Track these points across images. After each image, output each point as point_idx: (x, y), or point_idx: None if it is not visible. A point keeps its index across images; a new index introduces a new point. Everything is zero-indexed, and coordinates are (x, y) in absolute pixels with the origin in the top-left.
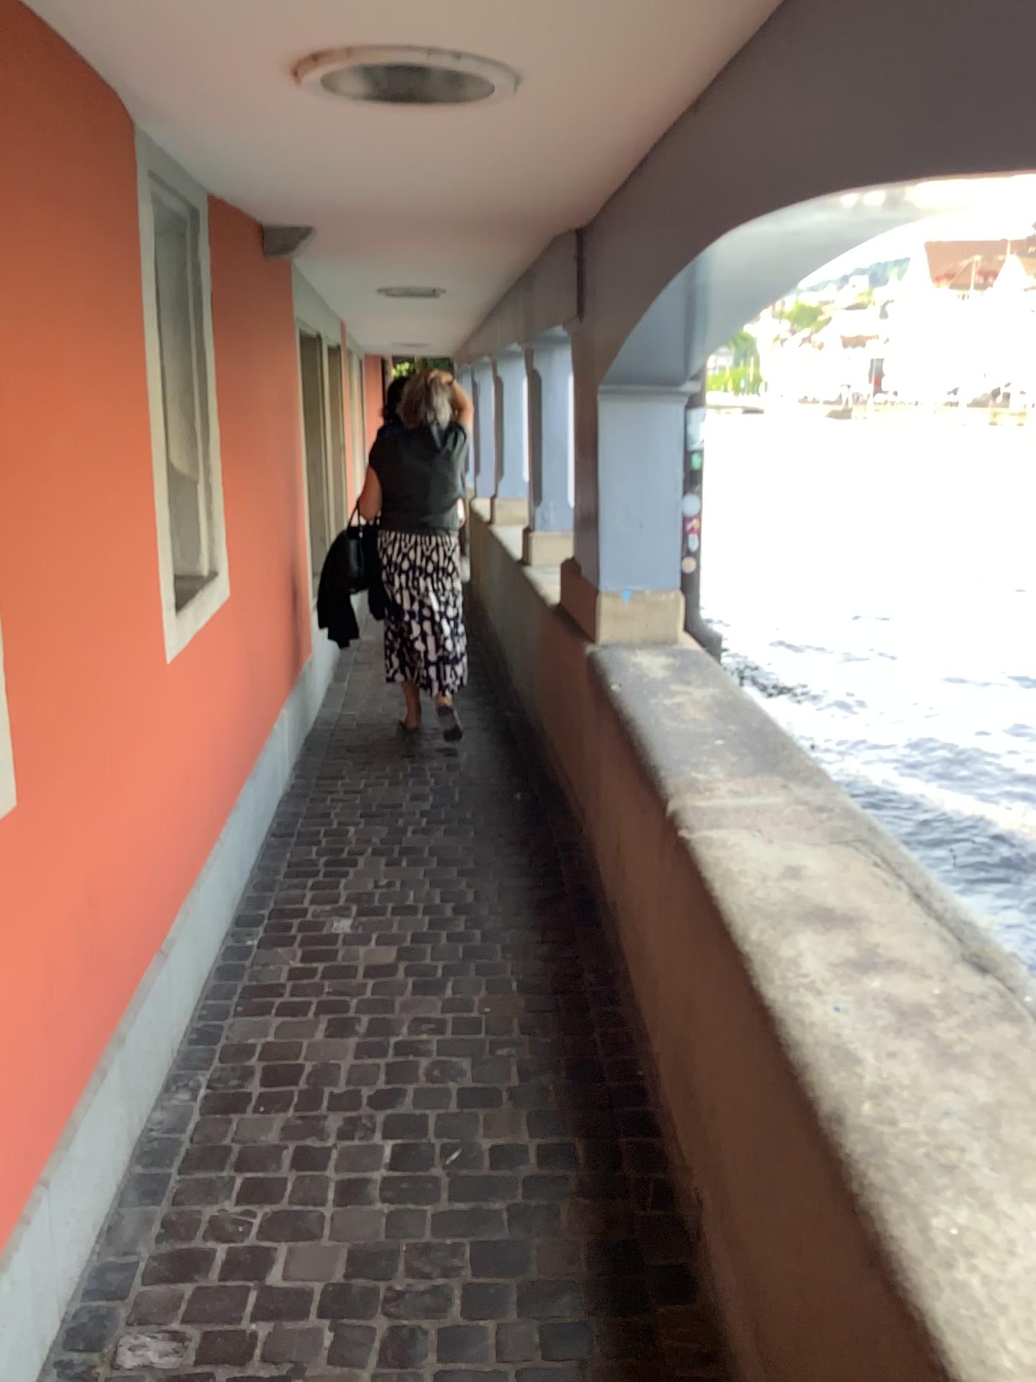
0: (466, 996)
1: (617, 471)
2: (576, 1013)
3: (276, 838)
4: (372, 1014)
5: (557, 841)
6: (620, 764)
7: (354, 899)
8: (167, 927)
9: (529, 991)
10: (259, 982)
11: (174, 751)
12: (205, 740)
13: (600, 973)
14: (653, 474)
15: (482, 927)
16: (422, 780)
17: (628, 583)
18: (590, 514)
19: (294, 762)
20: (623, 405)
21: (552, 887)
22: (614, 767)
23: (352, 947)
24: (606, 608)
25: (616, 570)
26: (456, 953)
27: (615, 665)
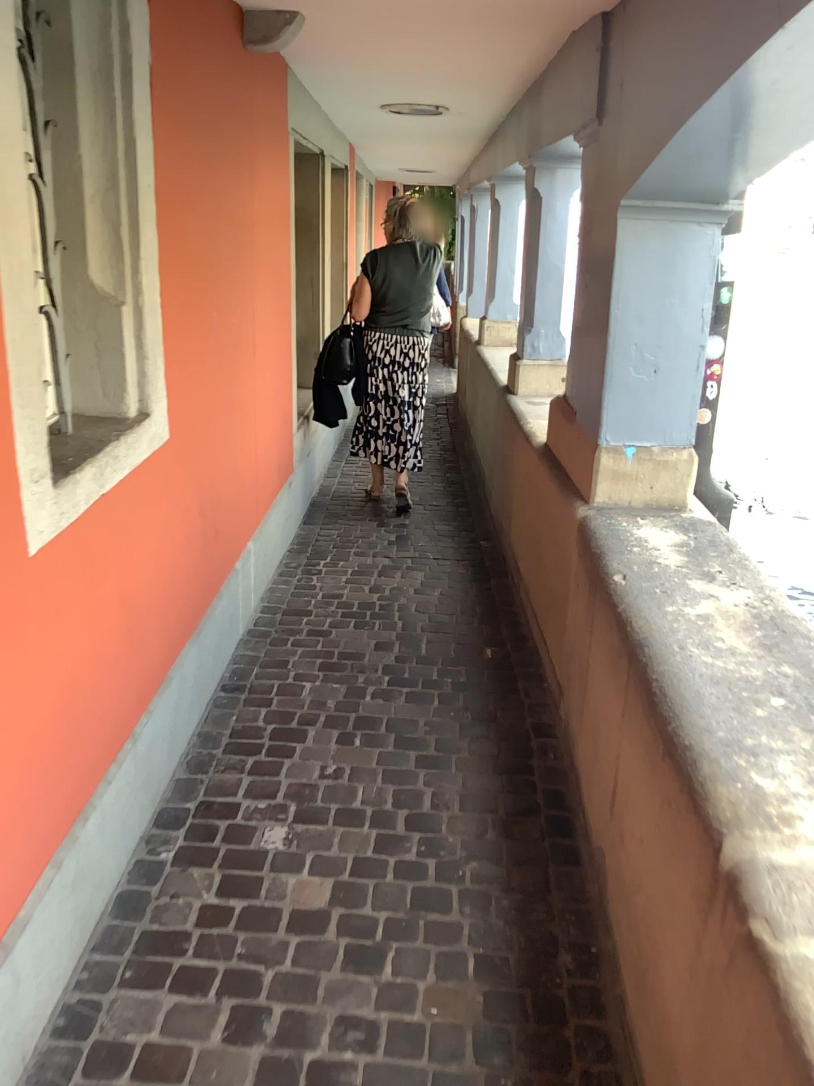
0: (408, 981)
1: (633, 308)
2: (549, 1029)
3: (224, 695)
4: (286, 1009)
5: (530, 723)
6: (624, 687)
7: (294, 795)
8: (8, 916)
9: (490, 979)
10: (160, 928)
11: (37, 672)
12: (104, 633)
13: (579, 954)
14: (677, 314)
15: (438, 855)
16: (390, 625)
17: (634, 440)
18: (596, 357)
19: (260, 594)
20: (649, 227)
21: (522, 797)
22: (612, 684)
23: (280, 877)
24: (606, 468)
25: (622, 424)
26: (403, 898)
27: (618, 546)
